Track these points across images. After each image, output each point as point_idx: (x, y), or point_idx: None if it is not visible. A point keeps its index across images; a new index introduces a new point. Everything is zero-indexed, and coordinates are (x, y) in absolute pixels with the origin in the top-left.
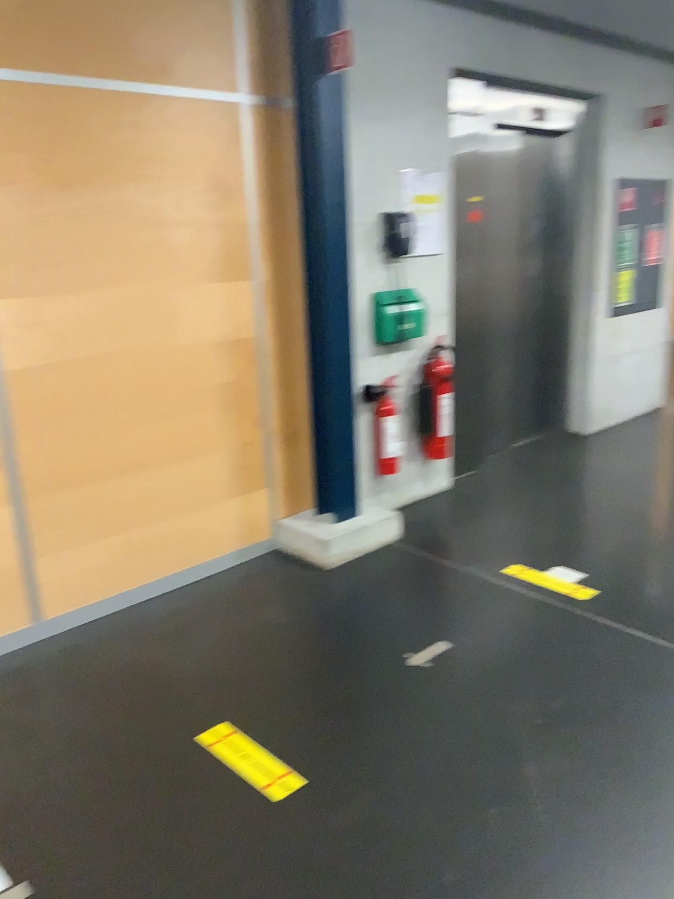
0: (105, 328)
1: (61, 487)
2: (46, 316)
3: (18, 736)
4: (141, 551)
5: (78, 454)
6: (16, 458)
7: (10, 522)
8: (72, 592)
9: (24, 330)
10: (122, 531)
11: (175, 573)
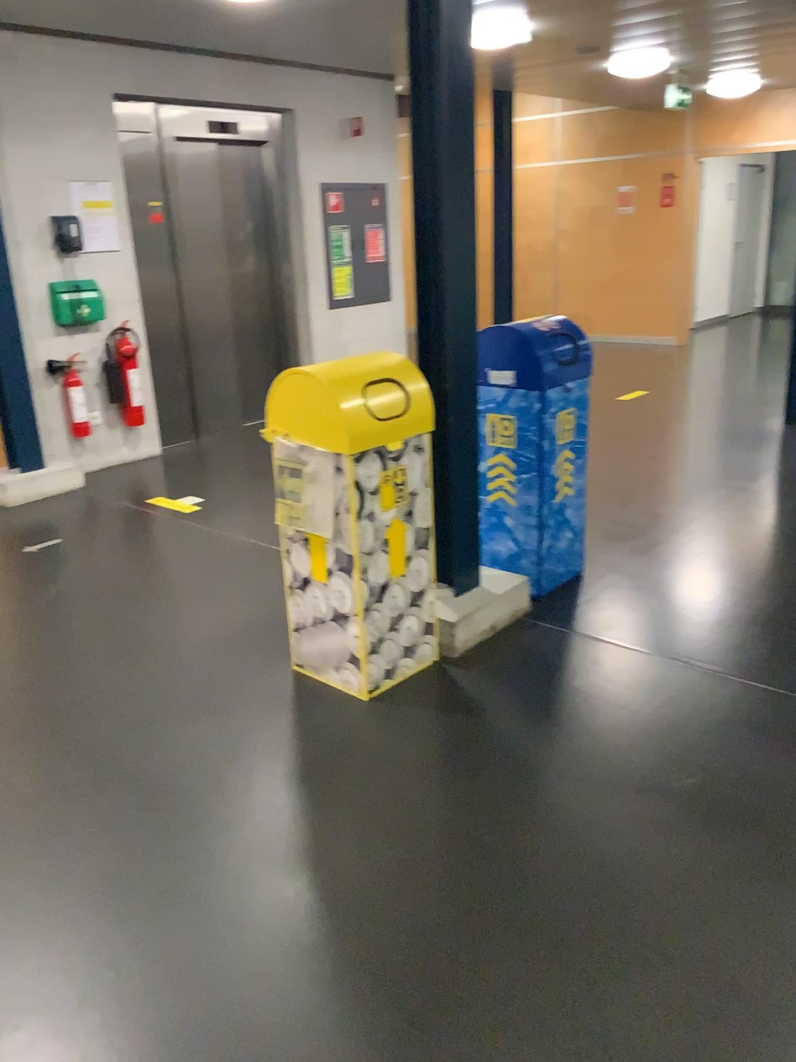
0: None
1: None
2: None
3: None
4: None
5: None
6: None
7: None
8: None
9: None
10: None
11: None
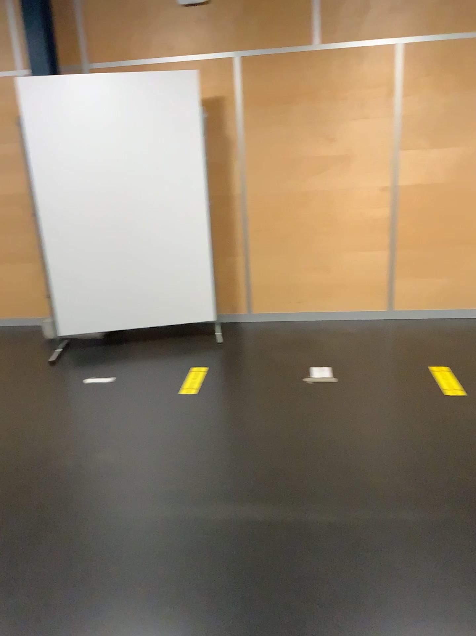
0: (451, 168)
1: (413, 247)
2: (421, 160)
3: (360, 343)
4: (450, 292)
5: (425, 232)
6: (393, 228)
7: (385, 258)
8: (409, 301)
9: (408, 167)
10: (441, 278)
11: (469, 309)
